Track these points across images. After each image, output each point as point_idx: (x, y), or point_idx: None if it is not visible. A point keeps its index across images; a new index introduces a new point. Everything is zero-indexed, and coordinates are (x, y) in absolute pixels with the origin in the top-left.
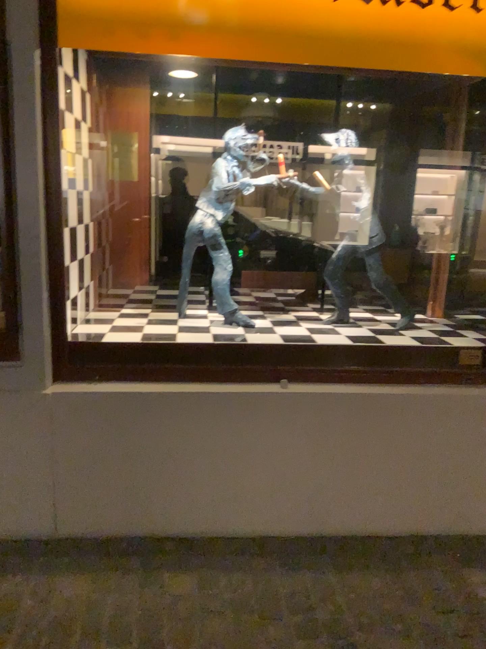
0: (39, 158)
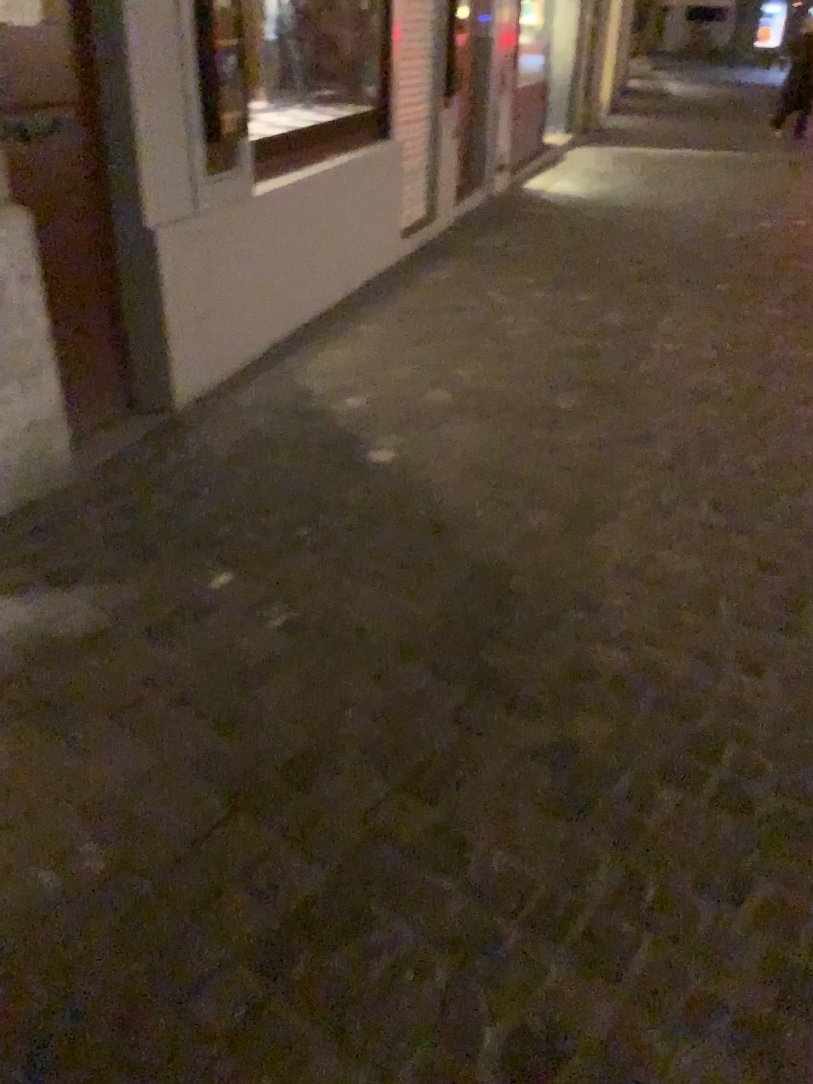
0: None
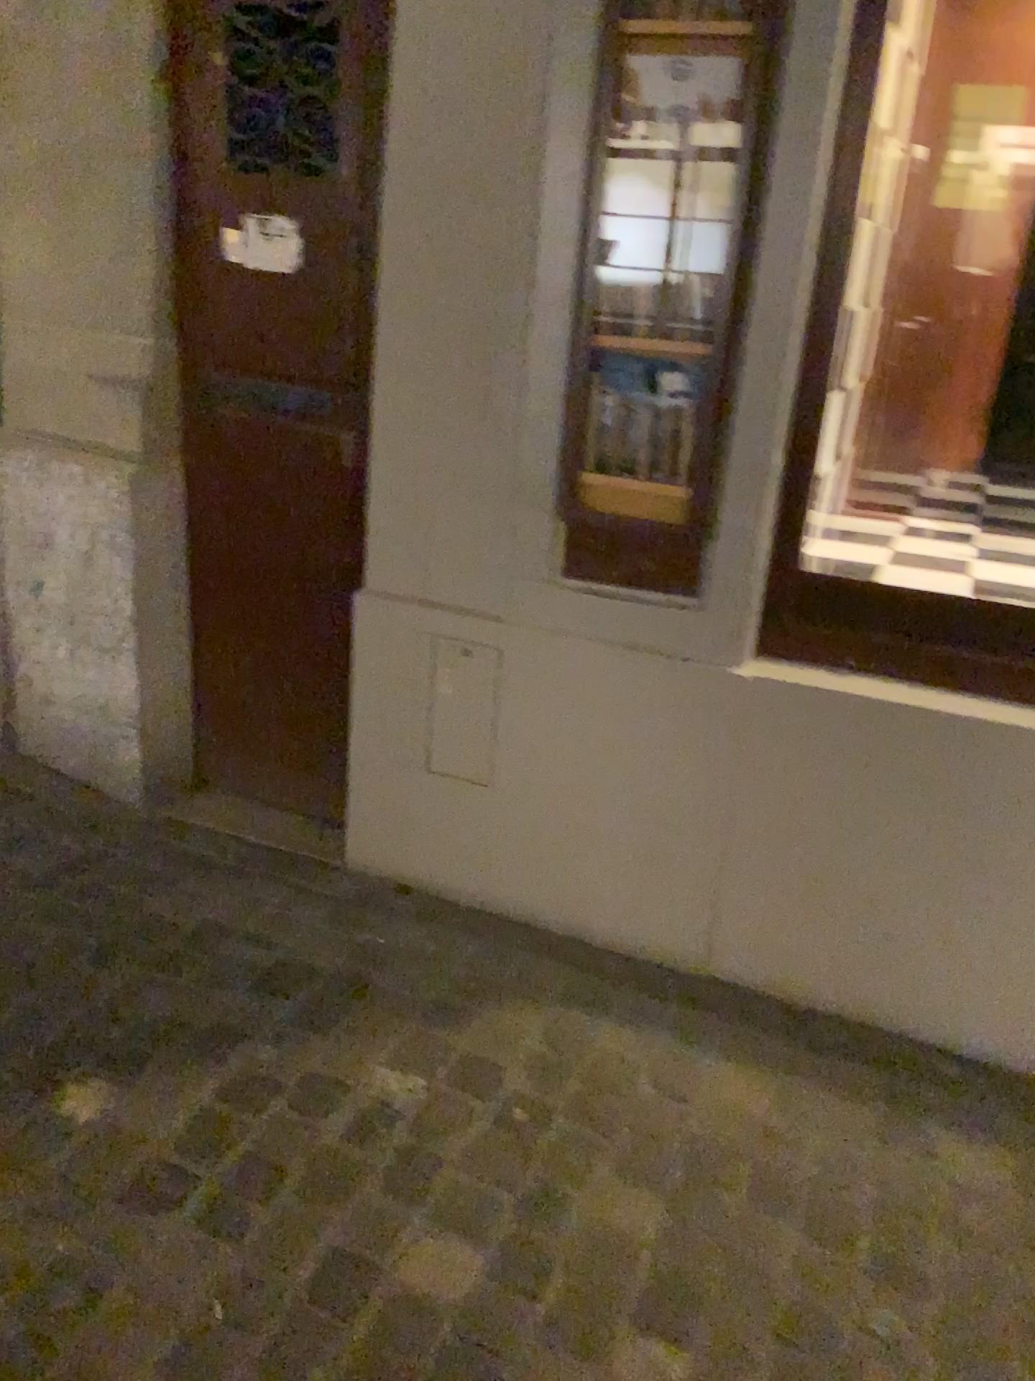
0: (823, 136)
